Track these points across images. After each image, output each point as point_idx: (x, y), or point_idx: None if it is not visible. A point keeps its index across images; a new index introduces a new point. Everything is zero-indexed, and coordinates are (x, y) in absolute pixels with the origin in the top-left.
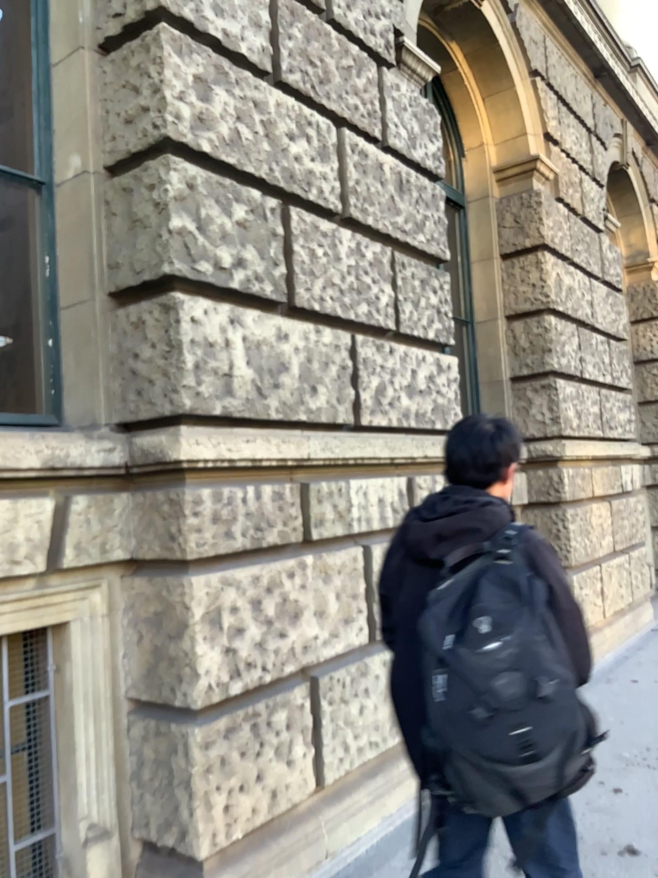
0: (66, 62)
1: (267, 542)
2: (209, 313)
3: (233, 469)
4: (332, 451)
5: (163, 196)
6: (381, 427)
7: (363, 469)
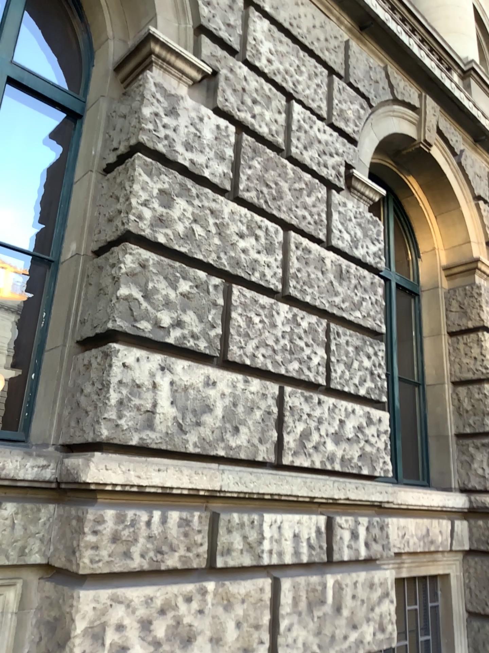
0: (82, 181)
1: (169, 564)
2: (141, 362)
3: (143, 493)
4: (247, 486)
5: (120, 272)
6: (301, 468)
7: (279, 504)
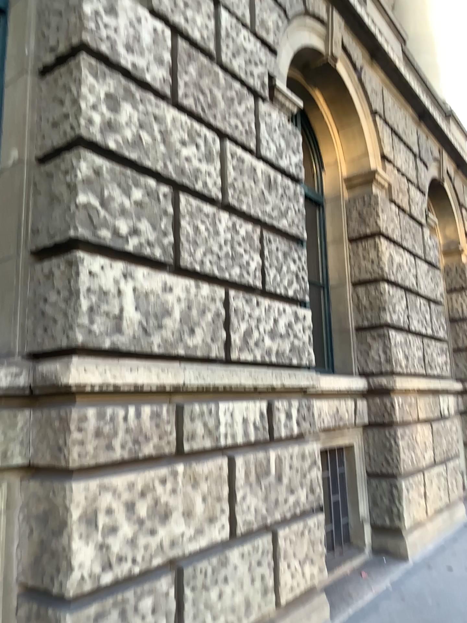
0: (15, 82)
1: (145, 452)
2: (105, 268)
3: (118, 392)
4: (204, 379)
5: (75, 179)
6: (246, 362)
7: (230, 394)
